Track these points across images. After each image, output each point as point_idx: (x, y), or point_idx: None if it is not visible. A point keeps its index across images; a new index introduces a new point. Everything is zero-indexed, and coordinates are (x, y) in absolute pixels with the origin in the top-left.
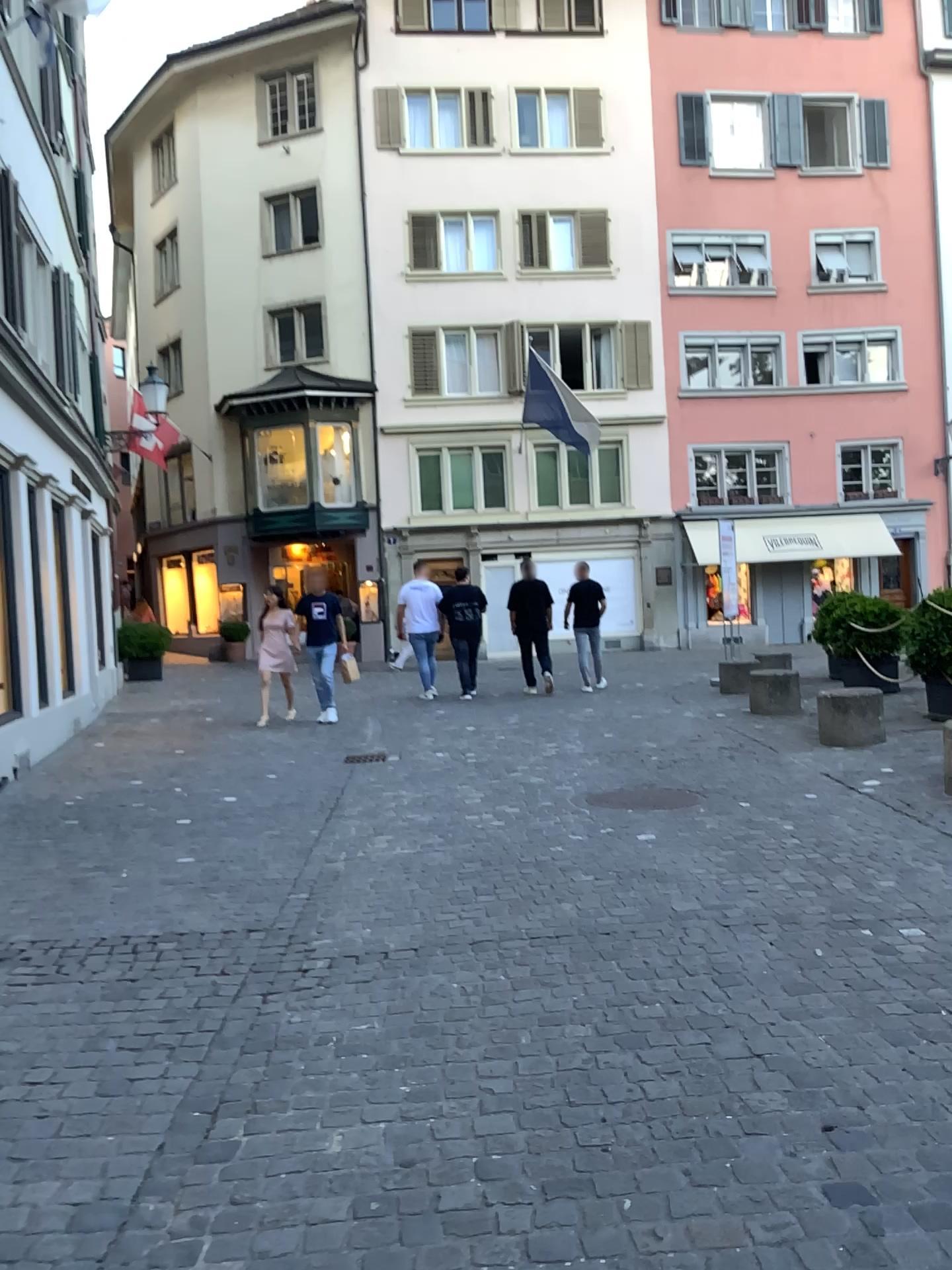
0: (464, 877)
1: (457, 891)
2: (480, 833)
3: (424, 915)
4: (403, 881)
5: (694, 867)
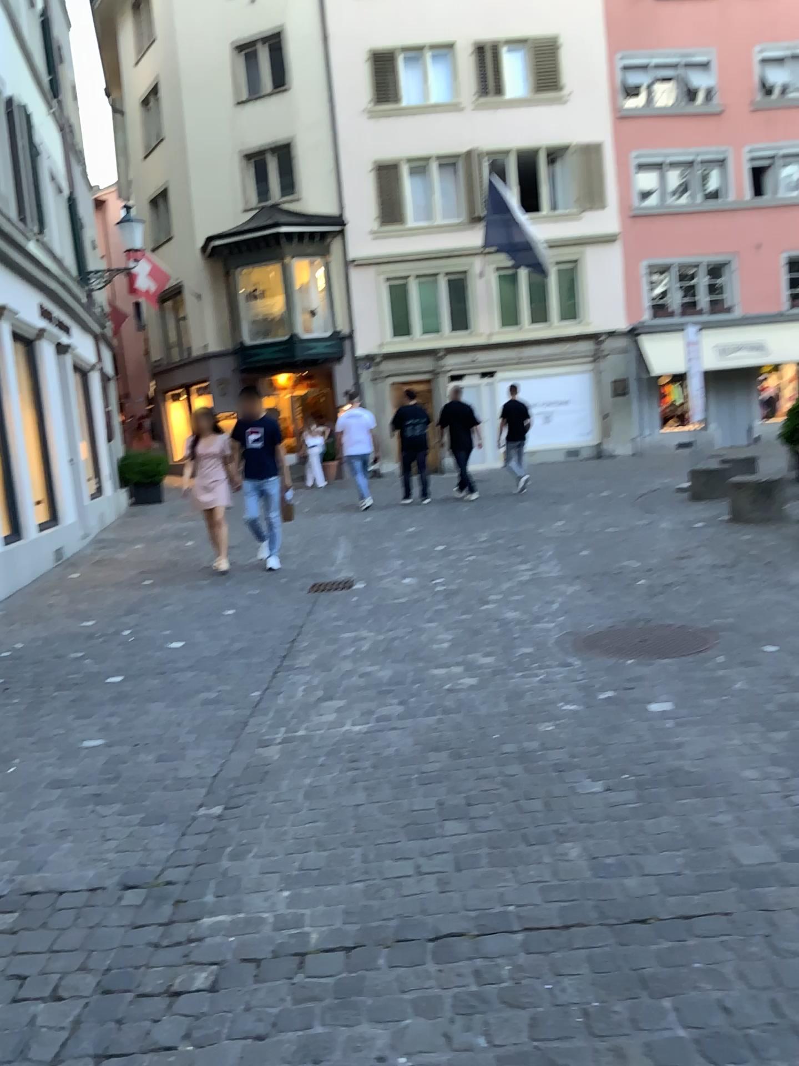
0: (425, 786)
1: (415, 815)
2: (448, 704)
3: (365, 870)
4: (344, 793)
5: (744, 773)
